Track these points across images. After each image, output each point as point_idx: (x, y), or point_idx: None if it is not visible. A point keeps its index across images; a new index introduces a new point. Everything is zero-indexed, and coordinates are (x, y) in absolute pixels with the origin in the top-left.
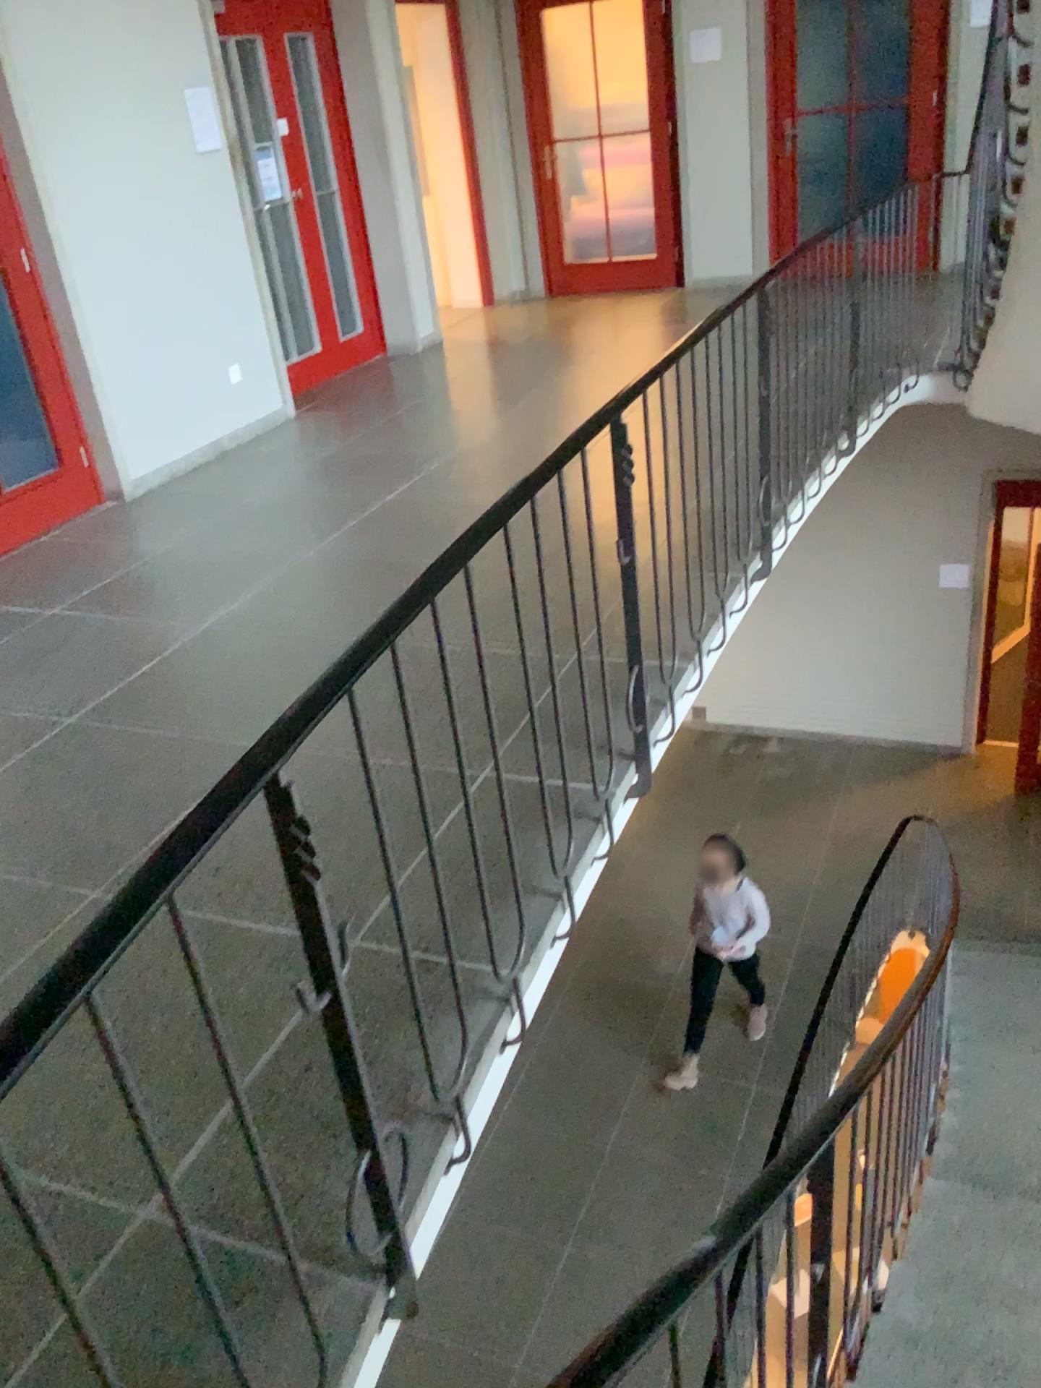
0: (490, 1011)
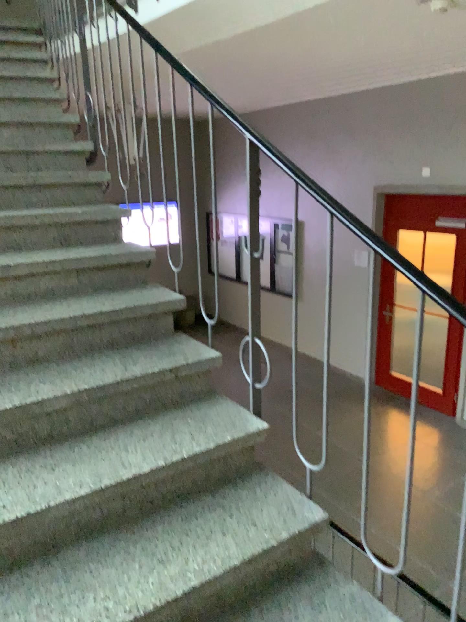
0: None
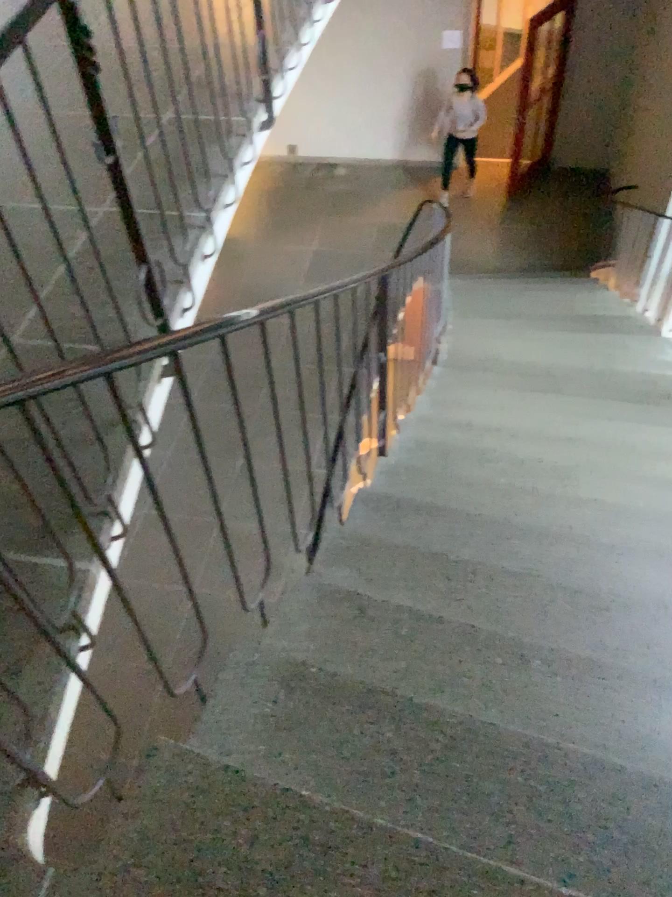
0: (194, 235)
